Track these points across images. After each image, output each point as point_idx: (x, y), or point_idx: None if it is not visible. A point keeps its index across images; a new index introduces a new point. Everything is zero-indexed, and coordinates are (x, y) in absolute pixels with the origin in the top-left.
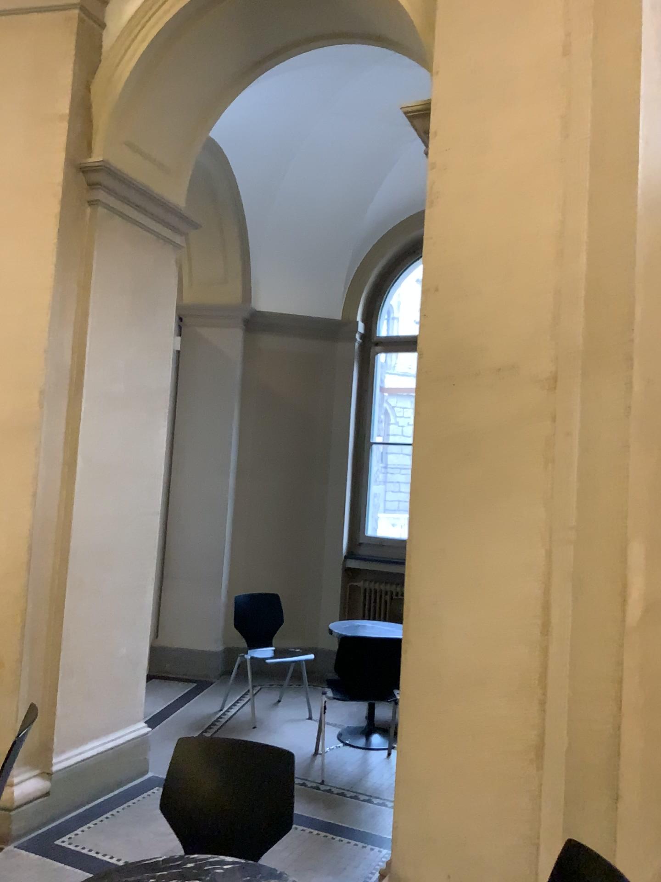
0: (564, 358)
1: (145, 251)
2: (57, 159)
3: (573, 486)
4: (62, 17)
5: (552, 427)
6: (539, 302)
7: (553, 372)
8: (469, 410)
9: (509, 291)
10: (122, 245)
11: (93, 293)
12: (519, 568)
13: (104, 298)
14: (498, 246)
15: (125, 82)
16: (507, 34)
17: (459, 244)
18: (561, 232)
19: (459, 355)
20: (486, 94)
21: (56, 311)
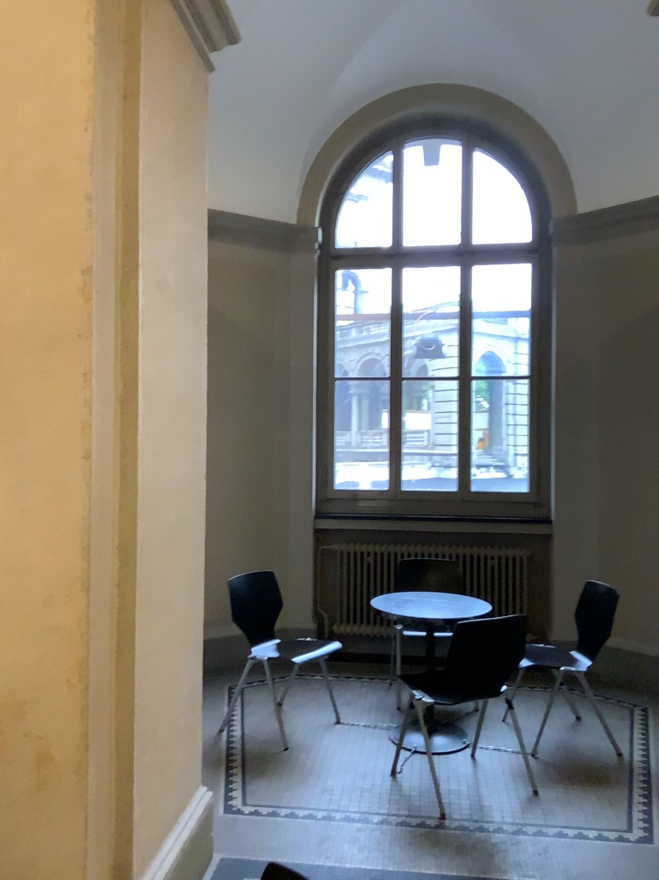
0: None
1: (185, 62)
2: None
3: None
4: None
5: None
6: None
7: None
8: None
9: None
10: (165, 40)
11: (141, 109)
12: None
13: (151, 123)
14: None
15: None
16: None
17: None
18: None
19: None
20: None
21: (101, 128)
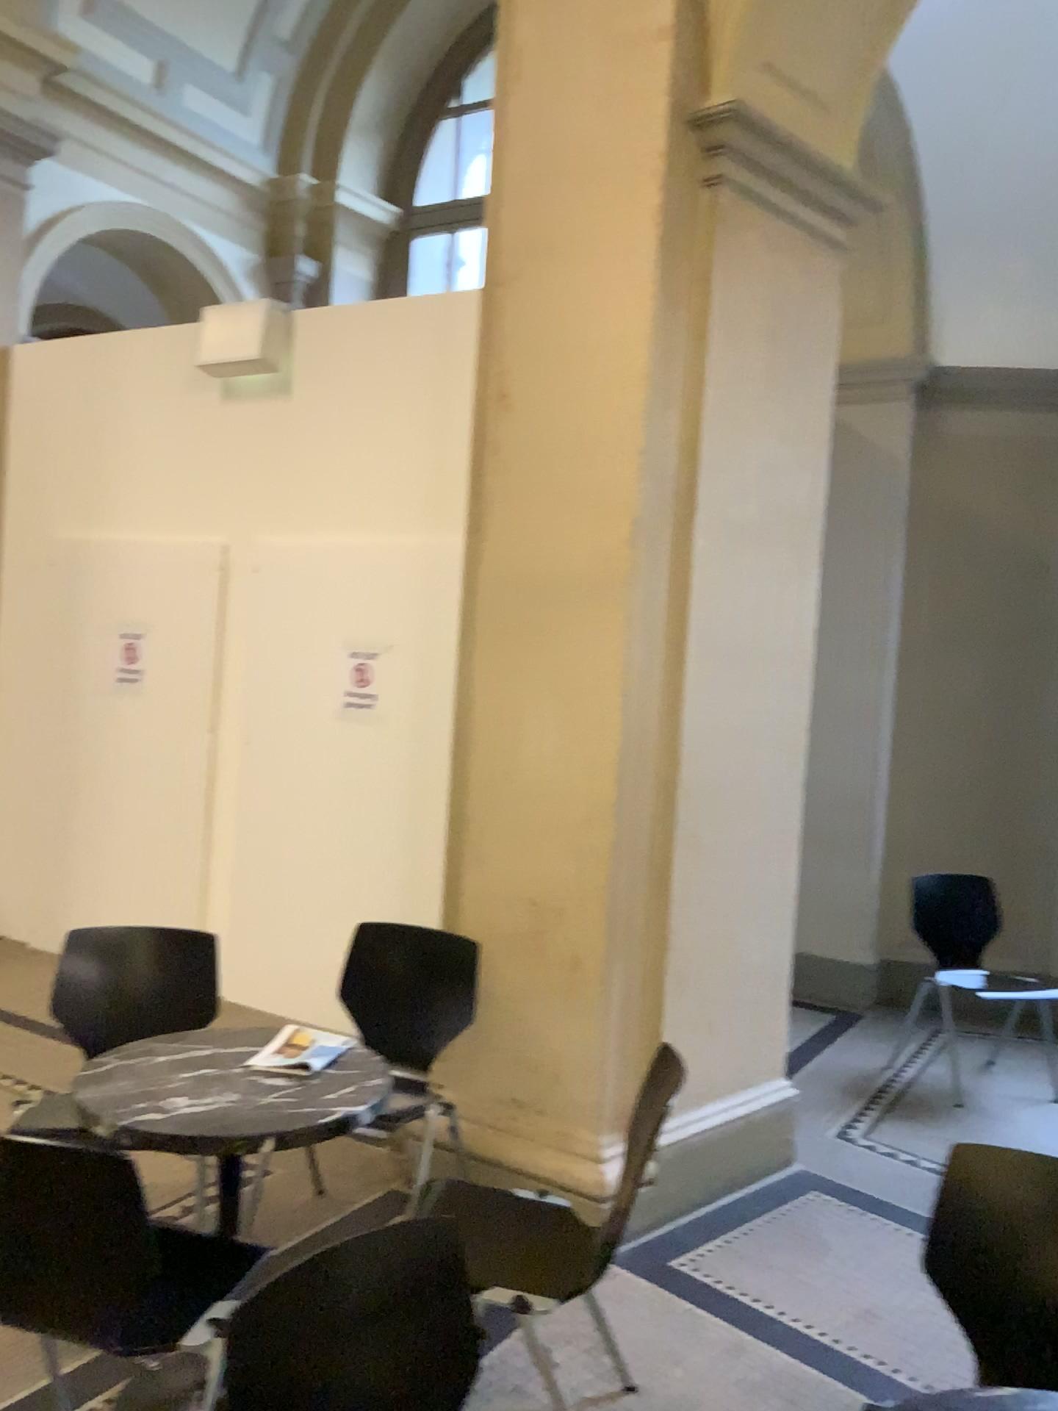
0: None
1: (791, 263)
2: (652, 110)
3: None
4: None
5: None
6: None
7: None
8: None
9: None
10: (755, 254)
11: (711, 343)
12: None
13: (727, 351)
14: None
15: None
16: None
17: None
18: None
19: None
20: None
21: (655, 379)
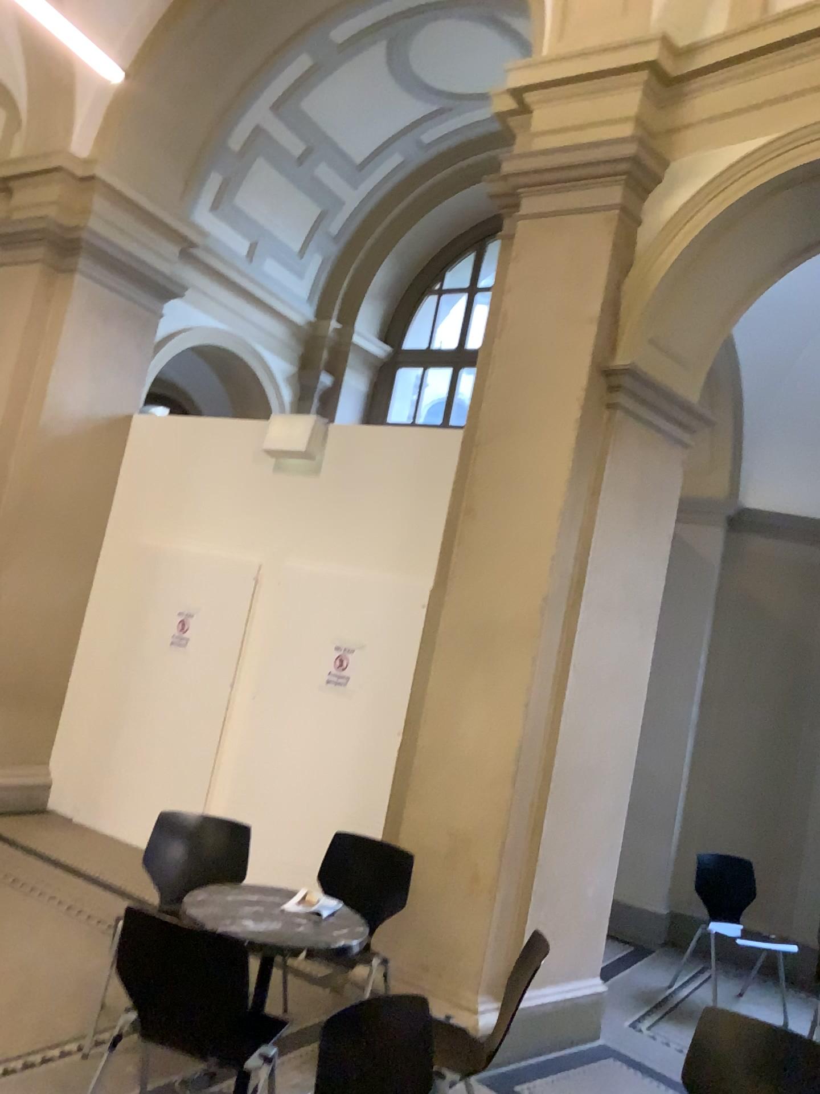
0: None
1: (654, 453)
2: (581, 361)
3: None
4: (601, 220)
5: None
6: None
7: None
8: None
9: None
10: (633, 447)
11: (601, 498)
12: None
13: (610, 503)
14: None
15: (658, 280)
16: None
17: None
18: None
19: None
20: None
21: (566, 517)
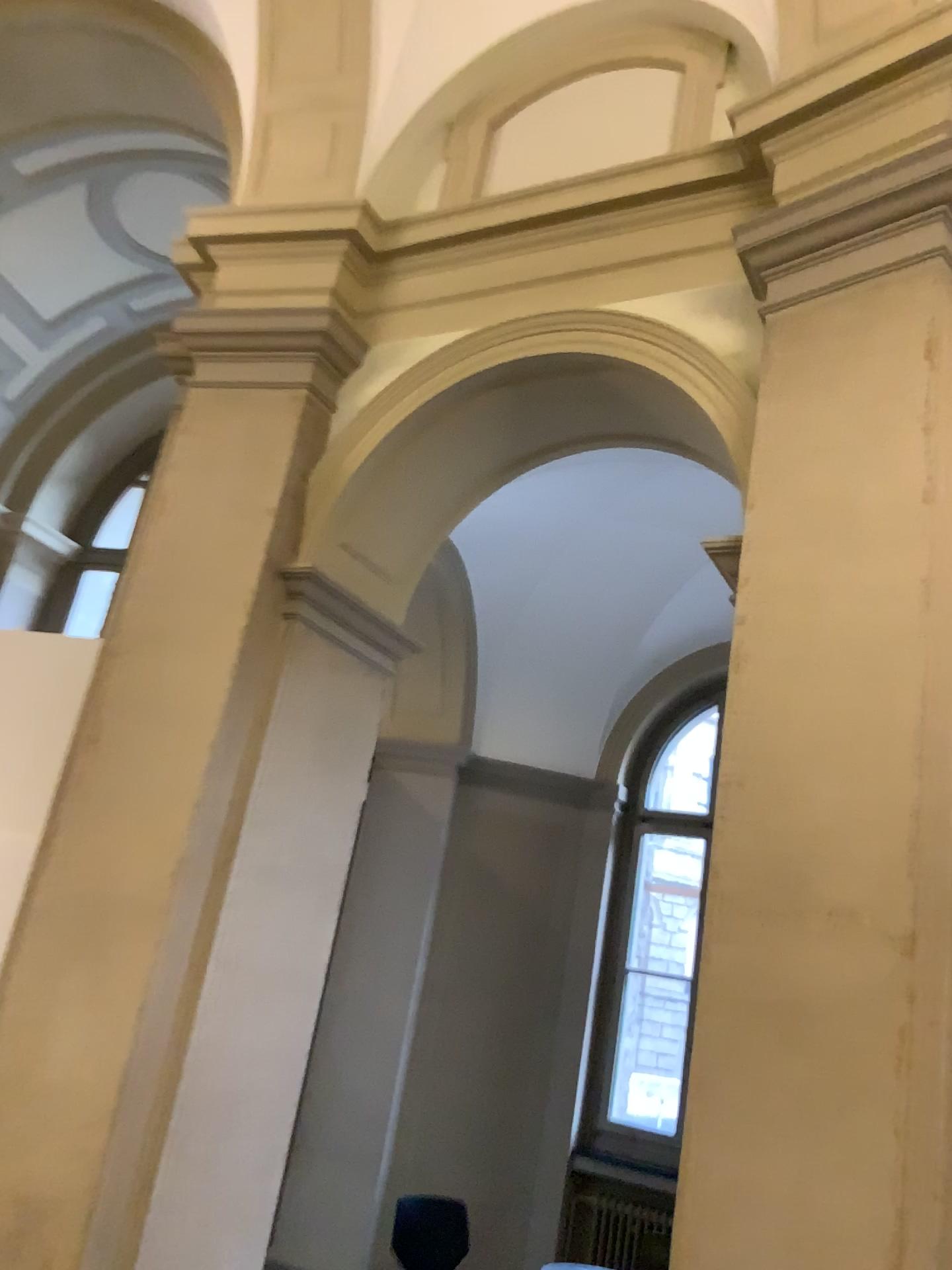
0: (925, 906)
1: (344, 679)
2: (252, 559)
3: (942, 1107)
4: (287, 396)
5: (908, 1010)
6: (888, 821)
7: (910, 926)
8: (782, 965)
9: (846, 799)
10: (316, 670)
11: (269, 730)
12: (856, 1234)
13: (282, 737)
14: (830, 735)
15: (351, 473)
16: (847, 466)
17: (776, 726)
18: (920, 727)
19: (771, 882)
20: (818, 535)
21: (218, 752)
